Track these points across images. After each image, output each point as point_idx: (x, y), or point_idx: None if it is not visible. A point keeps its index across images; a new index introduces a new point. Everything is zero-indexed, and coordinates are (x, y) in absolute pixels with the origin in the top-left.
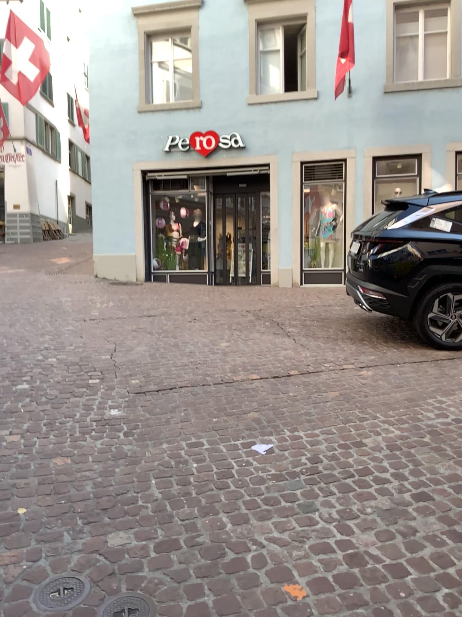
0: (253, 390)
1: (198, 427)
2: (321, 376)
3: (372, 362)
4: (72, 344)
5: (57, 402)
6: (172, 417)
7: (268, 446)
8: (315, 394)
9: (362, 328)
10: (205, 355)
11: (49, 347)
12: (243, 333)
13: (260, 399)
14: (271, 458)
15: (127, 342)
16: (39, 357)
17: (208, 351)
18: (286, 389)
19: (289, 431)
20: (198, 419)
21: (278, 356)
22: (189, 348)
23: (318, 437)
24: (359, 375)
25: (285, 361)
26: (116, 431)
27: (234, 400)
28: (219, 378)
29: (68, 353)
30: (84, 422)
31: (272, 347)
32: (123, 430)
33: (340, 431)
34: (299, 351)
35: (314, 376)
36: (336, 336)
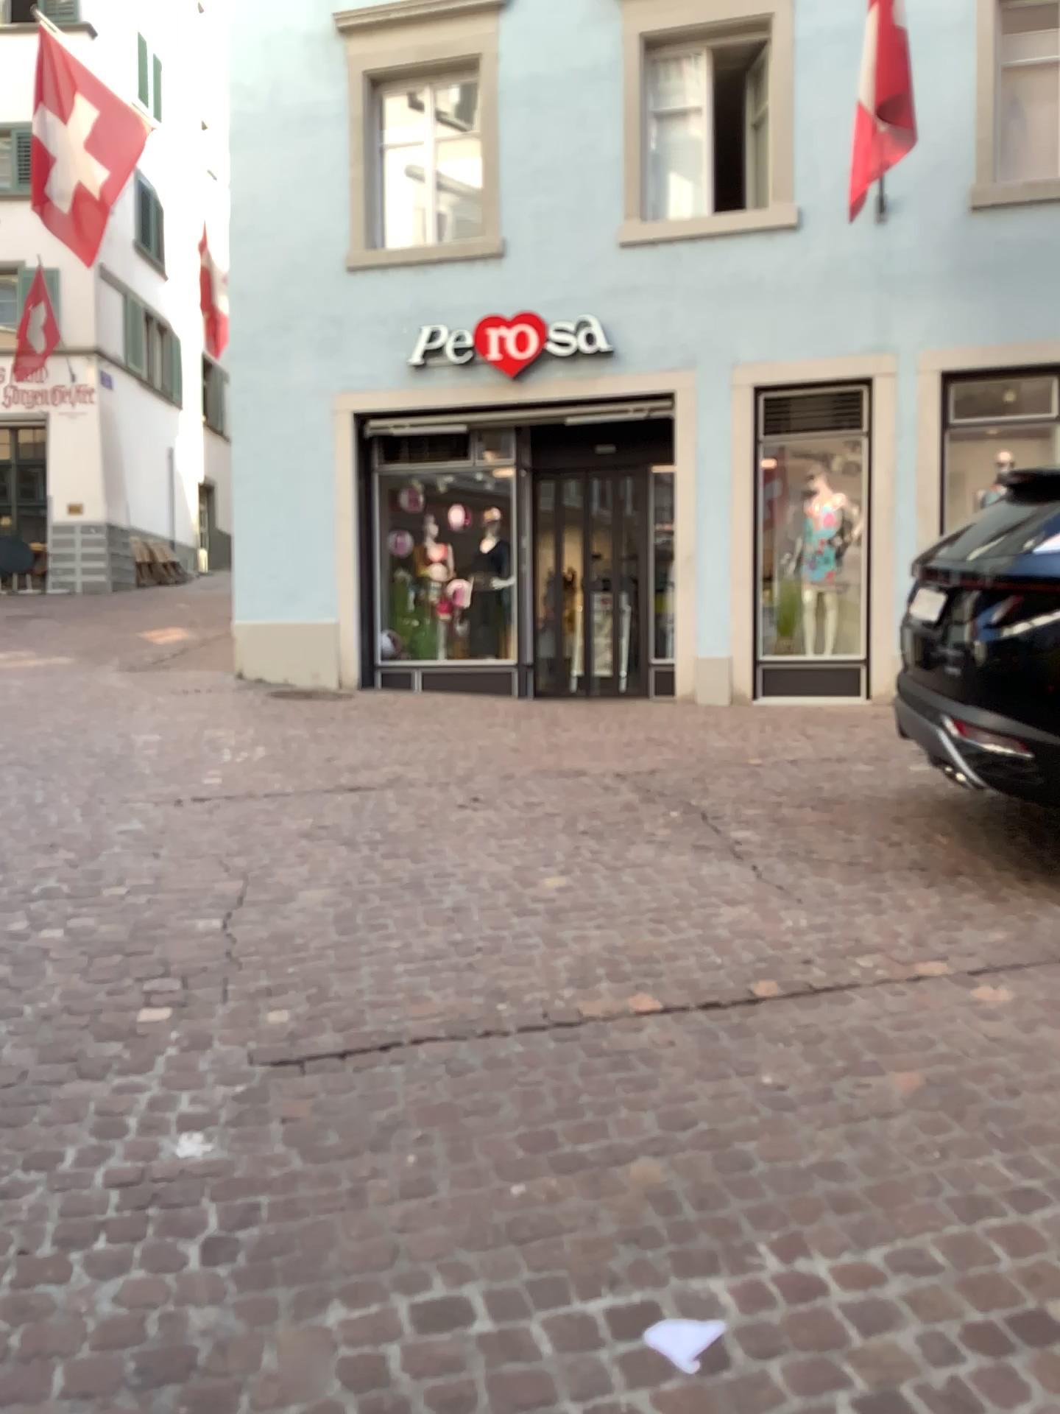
0: (642, 1058)
1: (458, 1227)
2: (854, 1008)
3: (1004, 953)
4: (122, 881)
5: (17, 1104)
6: (376, 1174)
7: (706, 1333)
8: (844, 1080)
9: (945, 833)
10: (497, 922)
11: (52, 892)
12: (611, 849)
13: (667, 1098)
14: (723, 1402)
15: (279, 874)
16: (12, 926)
17: (508, 907)
18: (749, 1058)
19: (779, 1257)
20: (463, 1188)
21: (714, 928)
22: (454, 897)
23: (884, 1287)
24: (974, 1005)
25: (737, 945)
26: (178, 1242)
27: (584, 1098)
28: (536, 1008)
29: (103, 912)
30: (80, 1195)
31: (697, 896)
32: (201, 1234)
33: (959, 1262)
34: (774, 909)
35: (834, 1005)
36: (875, 860)
